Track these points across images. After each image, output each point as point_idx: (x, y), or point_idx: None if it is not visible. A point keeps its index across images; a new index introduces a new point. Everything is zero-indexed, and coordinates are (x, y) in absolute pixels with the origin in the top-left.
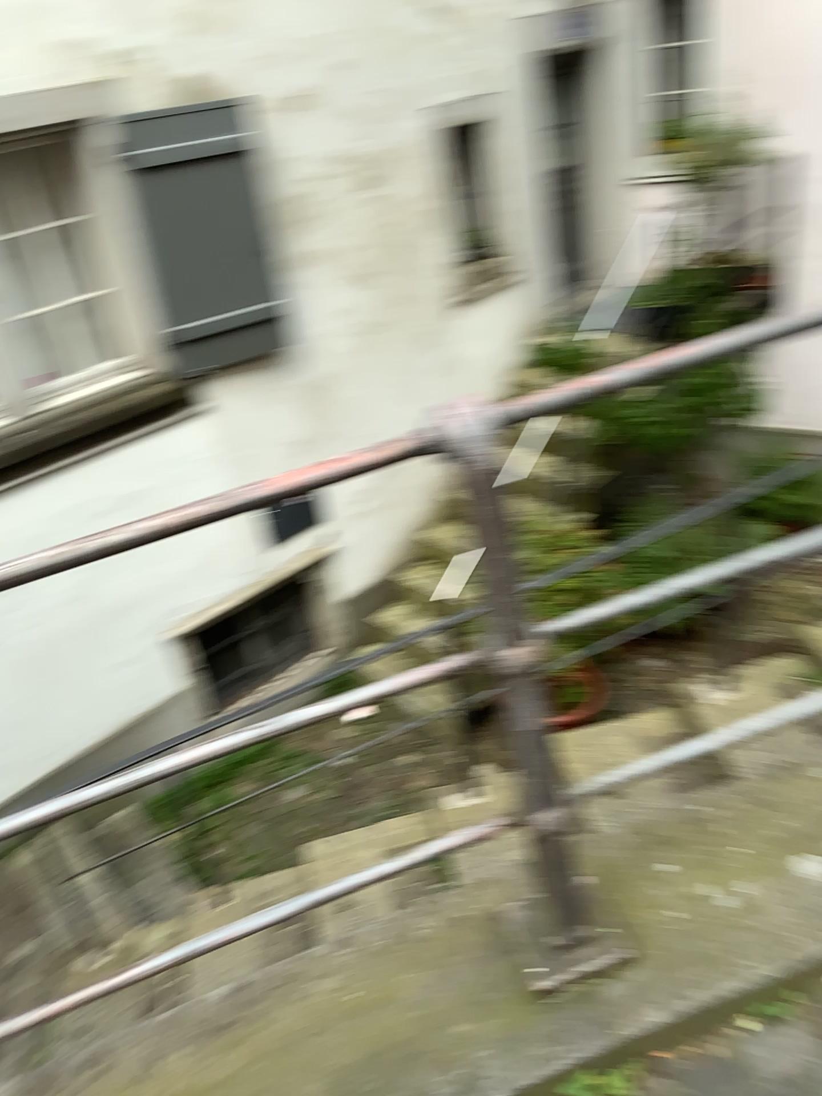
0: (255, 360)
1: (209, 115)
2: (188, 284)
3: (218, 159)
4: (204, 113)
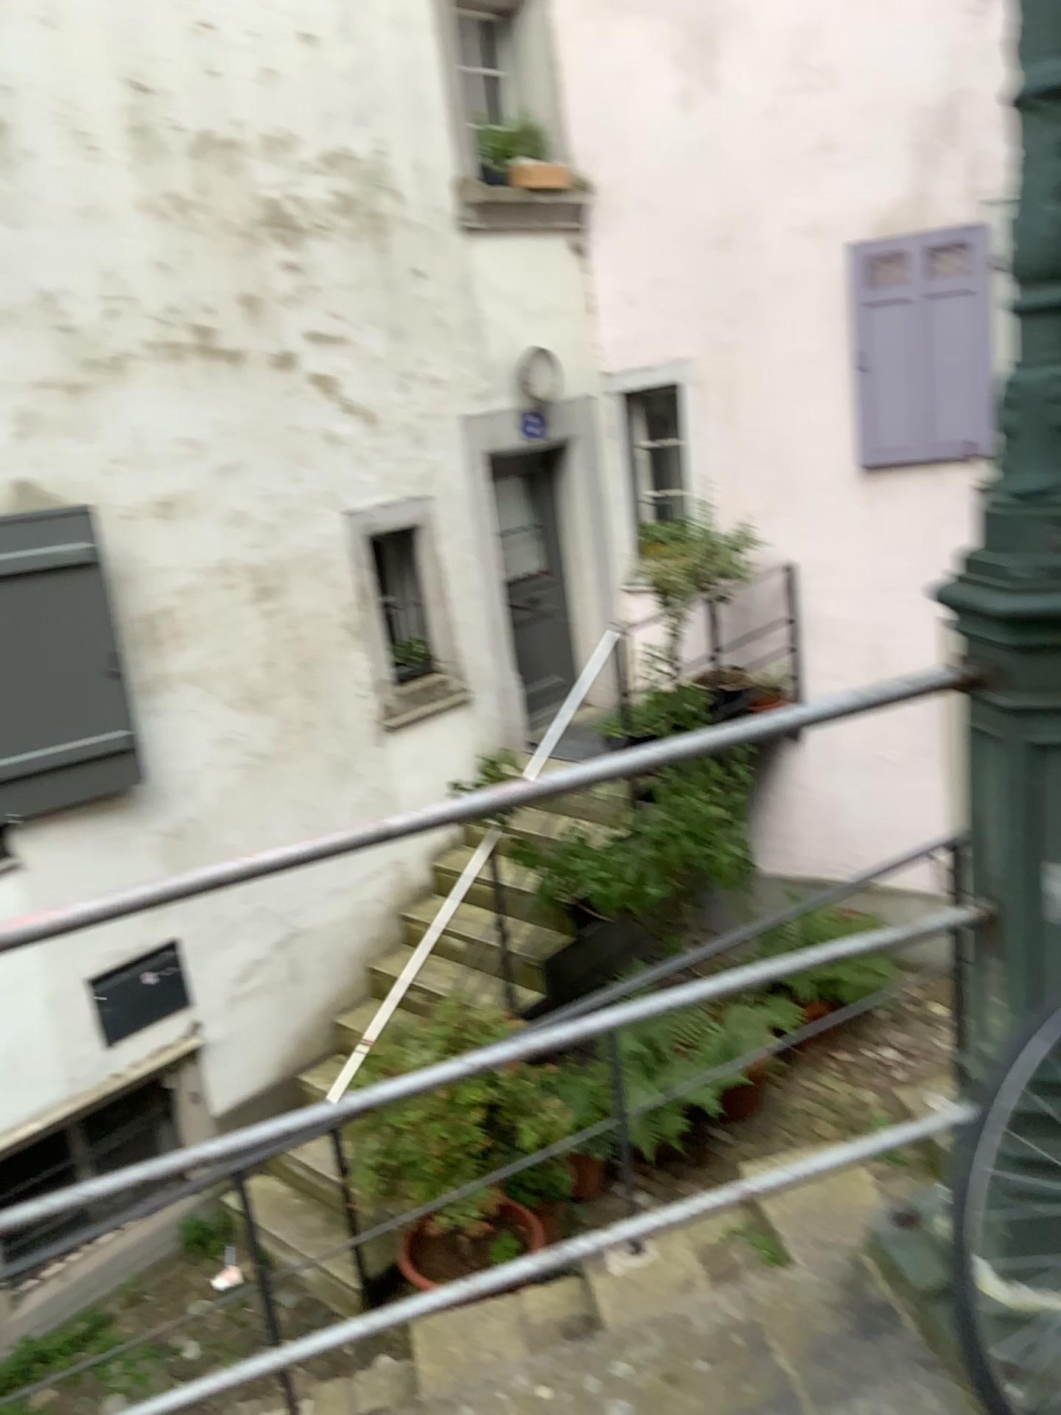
0: (87, 803)
1: (43, 522)
2: (2, 712)
3: (51, 570)
4: (35, 520)
